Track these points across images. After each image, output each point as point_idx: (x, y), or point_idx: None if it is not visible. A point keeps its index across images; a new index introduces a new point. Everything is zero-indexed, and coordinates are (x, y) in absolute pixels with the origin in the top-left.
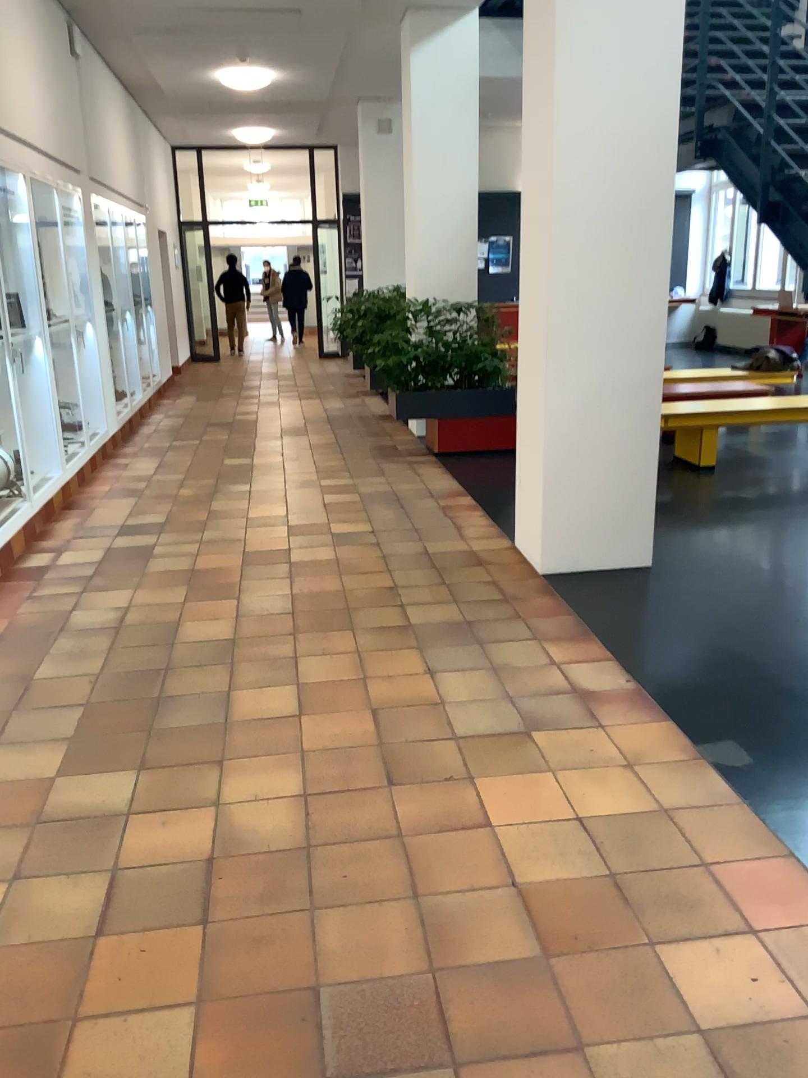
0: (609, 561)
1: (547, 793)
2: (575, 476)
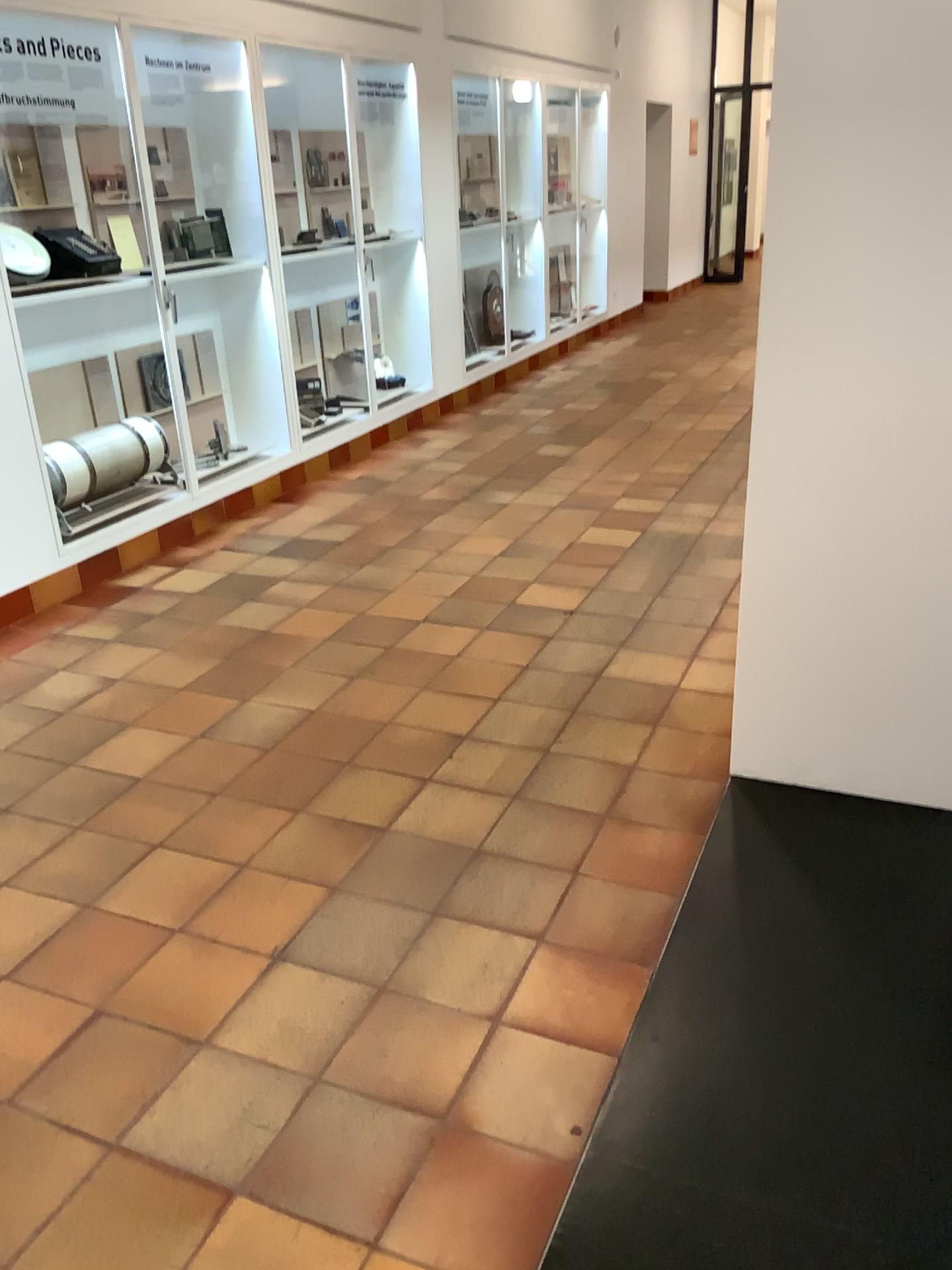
0: (874, 783)
1: None
2: (810, 608)
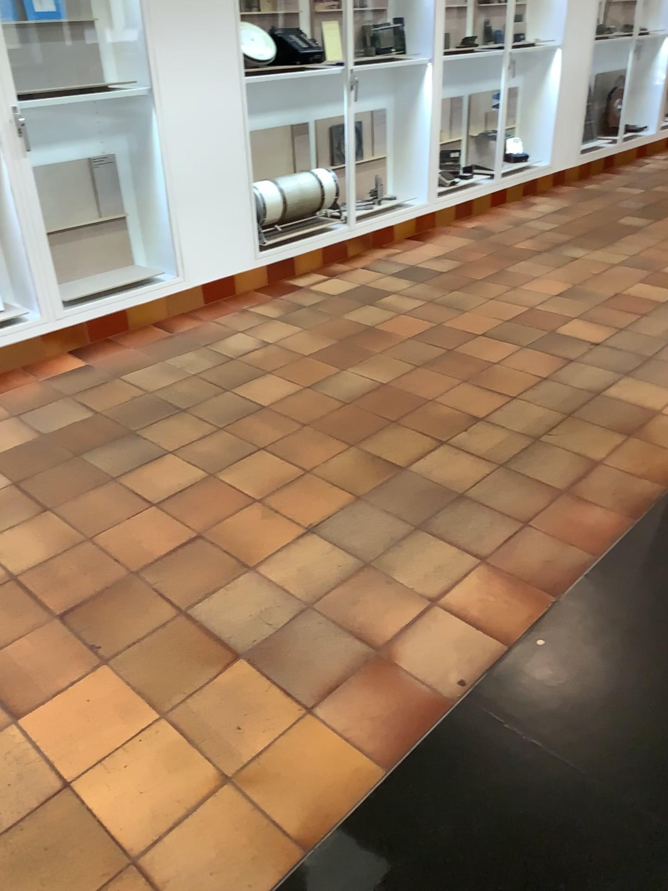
0: None
1: (105, 734)
2: None
